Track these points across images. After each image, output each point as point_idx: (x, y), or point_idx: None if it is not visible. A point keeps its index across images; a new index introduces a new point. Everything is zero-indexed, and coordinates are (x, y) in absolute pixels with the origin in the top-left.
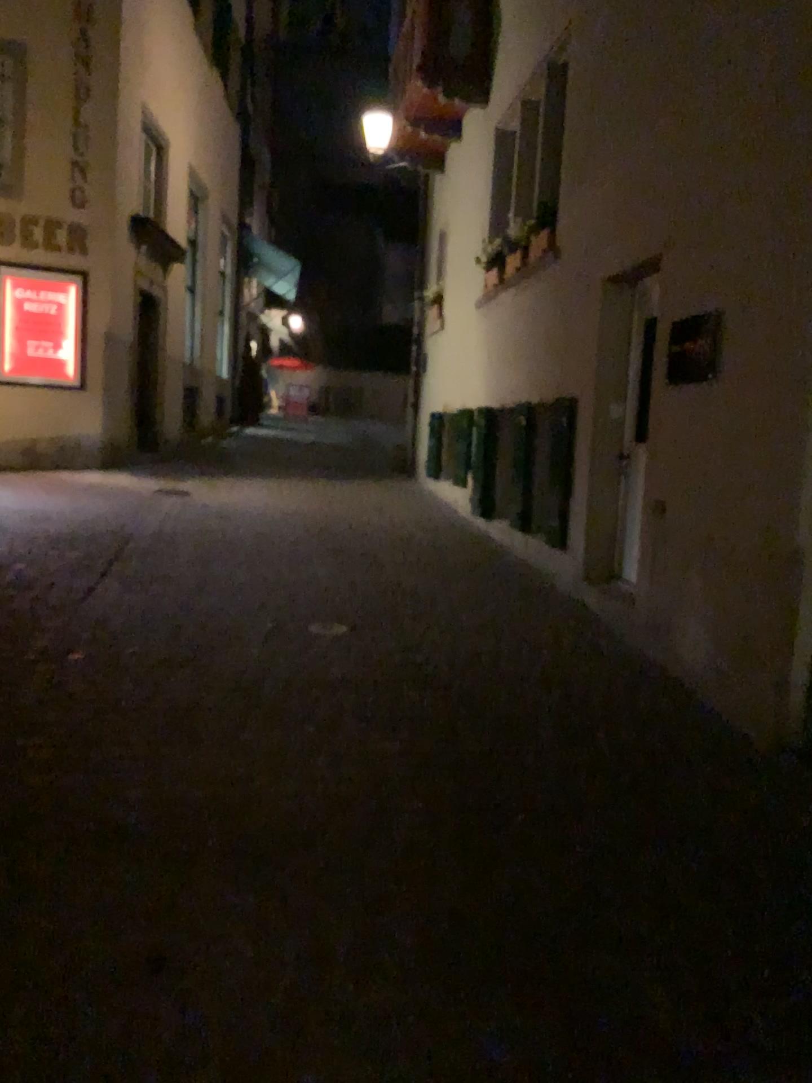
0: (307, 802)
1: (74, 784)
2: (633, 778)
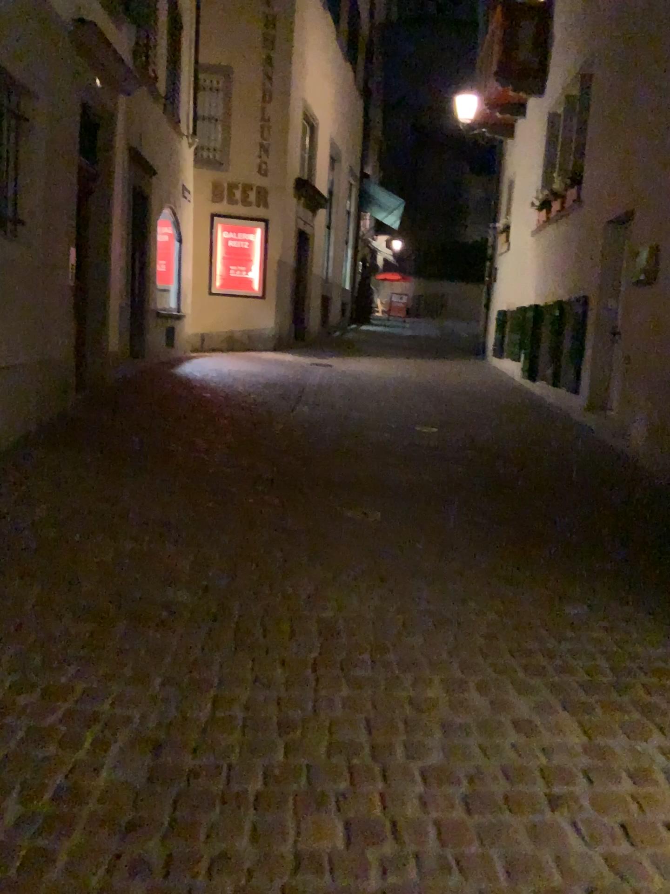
0: (422, 480)
1: (317, 469)
2: (583, 483)
